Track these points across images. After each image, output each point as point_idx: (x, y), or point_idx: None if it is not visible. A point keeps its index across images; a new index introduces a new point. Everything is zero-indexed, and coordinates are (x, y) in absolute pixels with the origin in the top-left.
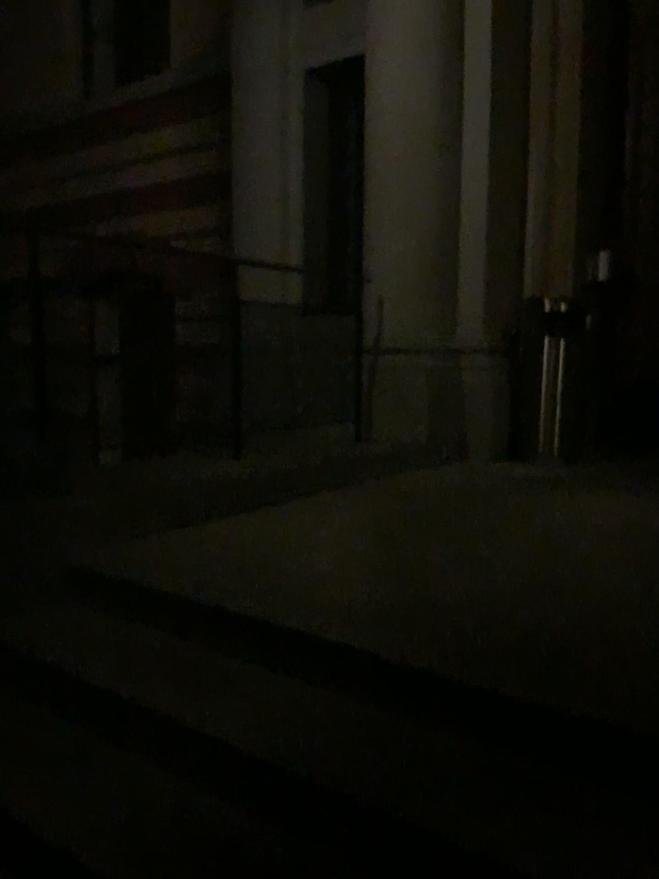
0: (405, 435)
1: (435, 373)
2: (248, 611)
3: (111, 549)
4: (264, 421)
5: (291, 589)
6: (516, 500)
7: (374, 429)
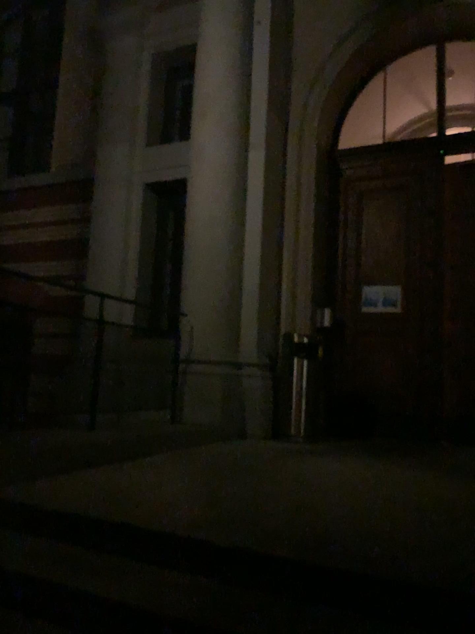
0: (204, 420)
1: (225, 379)
2: (123, 520)
3: (11, 486)
4: (110, 405)
5: (149, 508)
6: (282, 462)
7: (183, 416)
